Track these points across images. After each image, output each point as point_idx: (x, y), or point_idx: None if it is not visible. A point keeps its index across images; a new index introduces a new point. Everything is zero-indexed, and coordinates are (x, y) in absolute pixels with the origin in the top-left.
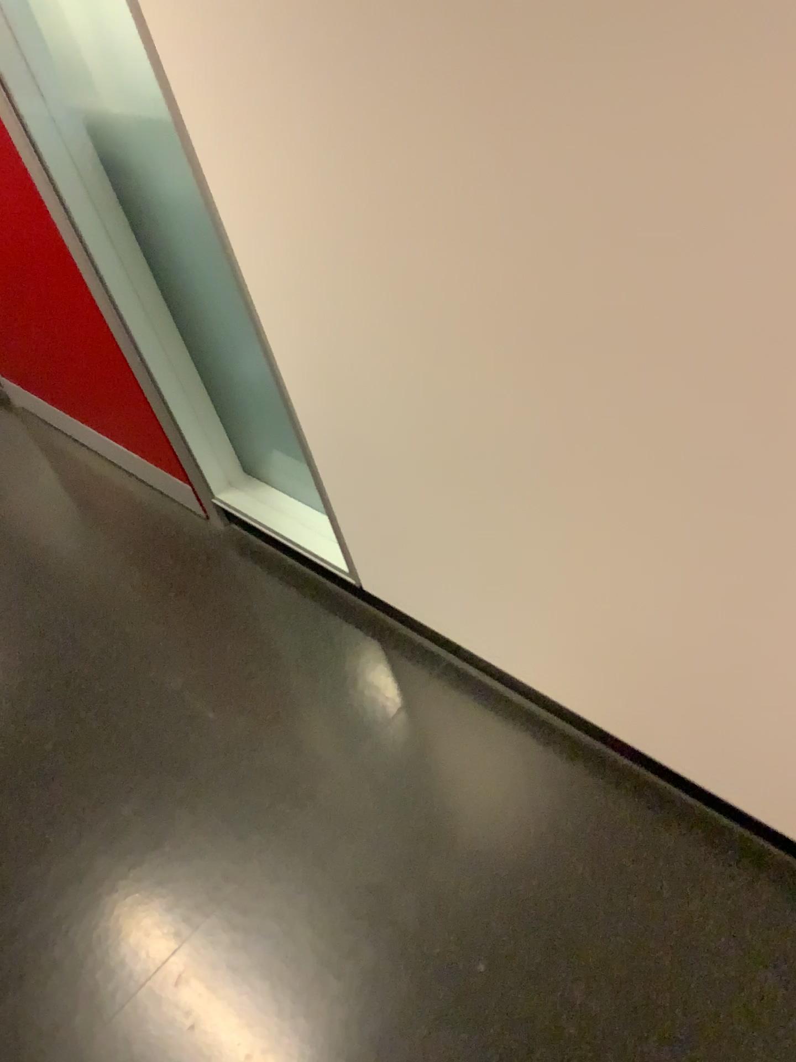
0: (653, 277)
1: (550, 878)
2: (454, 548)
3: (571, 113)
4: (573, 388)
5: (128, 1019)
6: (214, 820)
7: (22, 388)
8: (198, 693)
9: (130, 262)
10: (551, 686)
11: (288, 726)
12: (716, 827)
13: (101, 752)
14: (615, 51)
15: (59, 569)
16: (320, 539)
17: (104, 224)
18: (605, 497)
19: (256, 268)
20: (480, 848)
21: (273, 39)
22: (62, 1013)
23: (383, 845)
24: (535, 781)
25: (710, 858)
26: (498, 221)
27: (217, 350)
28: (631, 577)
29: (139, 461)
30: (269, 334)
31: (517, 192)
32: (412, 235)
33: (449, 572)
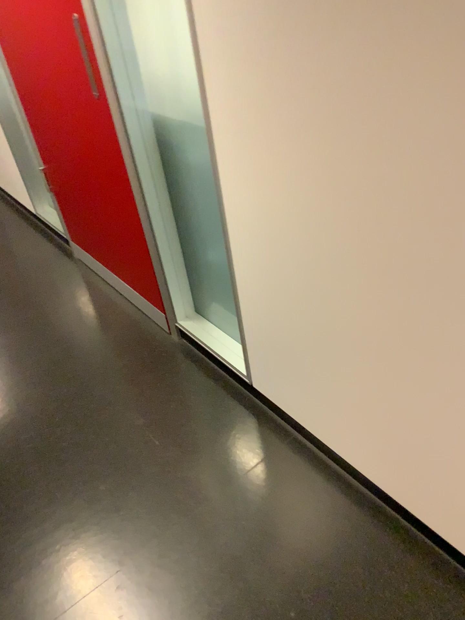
0: (459, 238)
1: (341, 570)
2: (315, 370)
3: (429, 151)
4: (403, 290)
5: (87, 603)
6: (152, 501)
7: (82, 247)
8: (153, 428)
9: (163, 190)
10: (356, 458)
11: (200, 455)
12: (442, 559)
13: (95, 451)
14: (458, 125)
15: (86, 347)
16: (235, 355)
17: (155, 169)
18: (410, 353)
19: (237, 203)
20: (302, 545)
21: (276, 93)
22: (51, 593)
23: (246, 532)
24: (338, 513)
25: (436, 576)
26: (379, 198)
27: (199, 243)
28: (417, 400)
29: (139, 296)
30: (235, 238)
31: (392, 186)
32: (329, 199)
33: (309, 383)
